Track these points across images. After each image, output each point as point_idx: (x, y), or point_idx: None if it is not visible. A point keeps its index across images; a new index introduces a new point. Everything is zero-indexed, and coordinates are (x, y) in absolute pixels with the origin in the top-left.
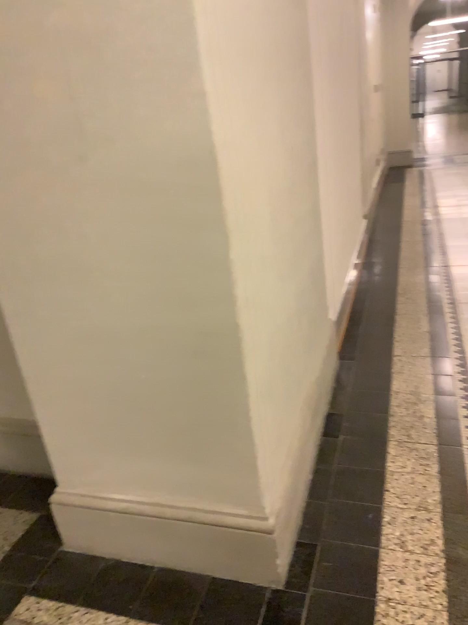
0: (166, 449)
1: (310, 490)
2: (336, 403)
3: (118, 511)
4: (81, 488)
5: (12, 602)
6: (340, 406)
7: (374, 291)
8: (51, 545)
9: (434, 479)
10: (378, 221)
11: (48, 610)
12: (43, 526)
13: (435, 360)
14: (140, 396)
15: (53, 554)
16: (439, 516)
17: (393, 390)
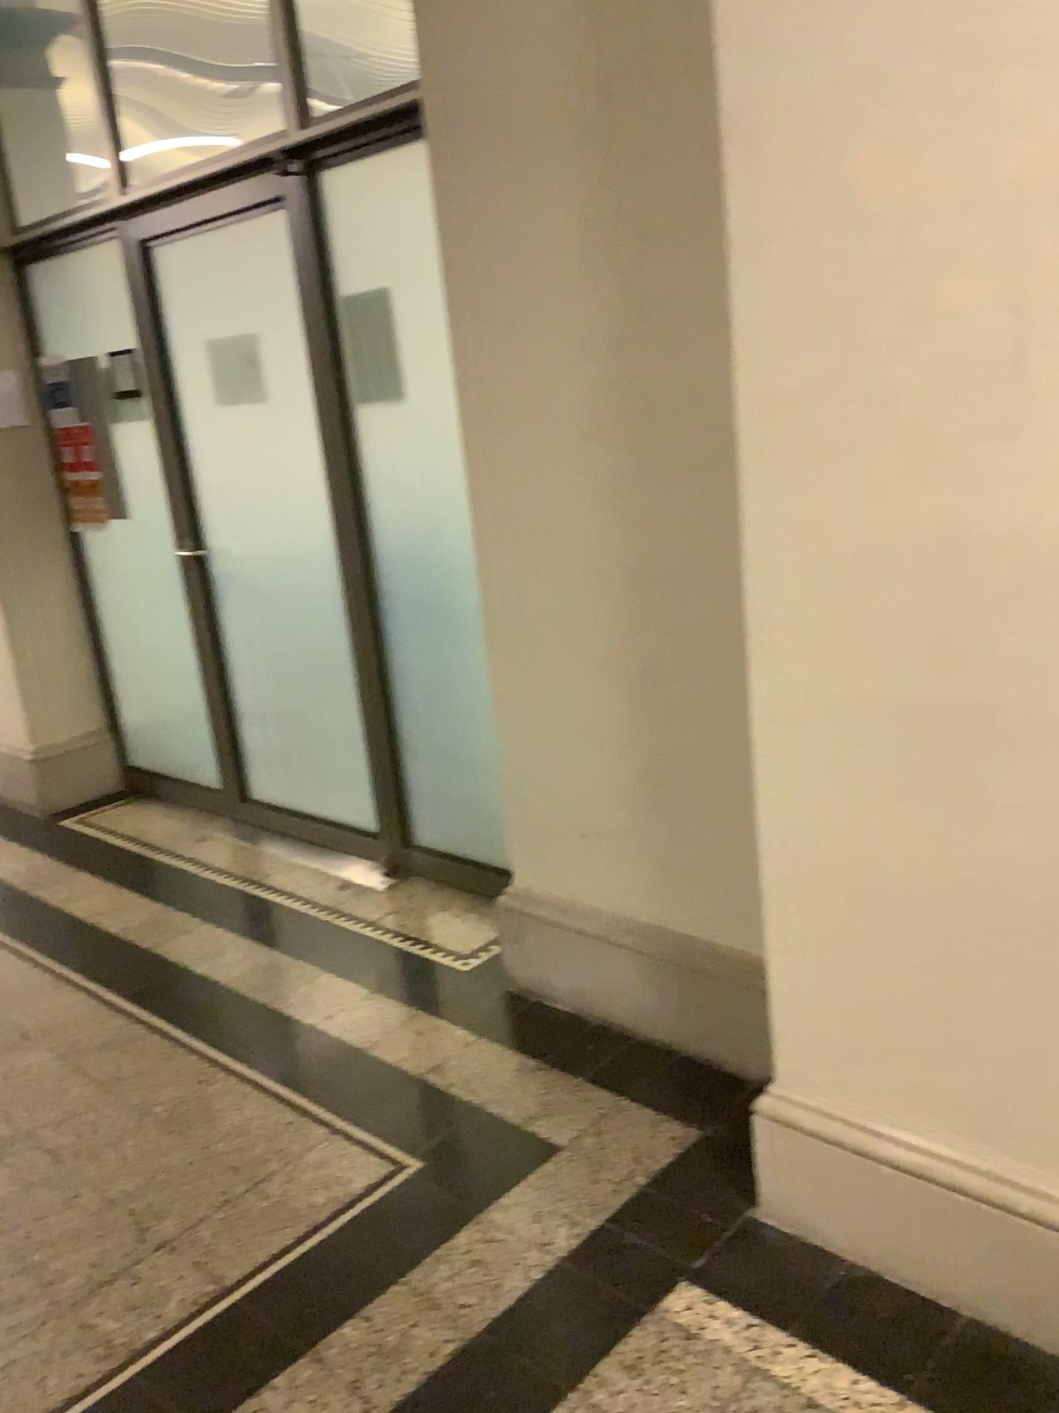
0: (1058, 1058)
1: None
2: None
3: (908, 1165)
4: (831, 1098)
5: (663, 1281)
6: None
7: None
8: (732, 1199)
9: None
10: None
11: (739, 1323)
12: (714, 1157)
13: None
14: (1024, 932)
15: (738, 1217)
16: None
17: None
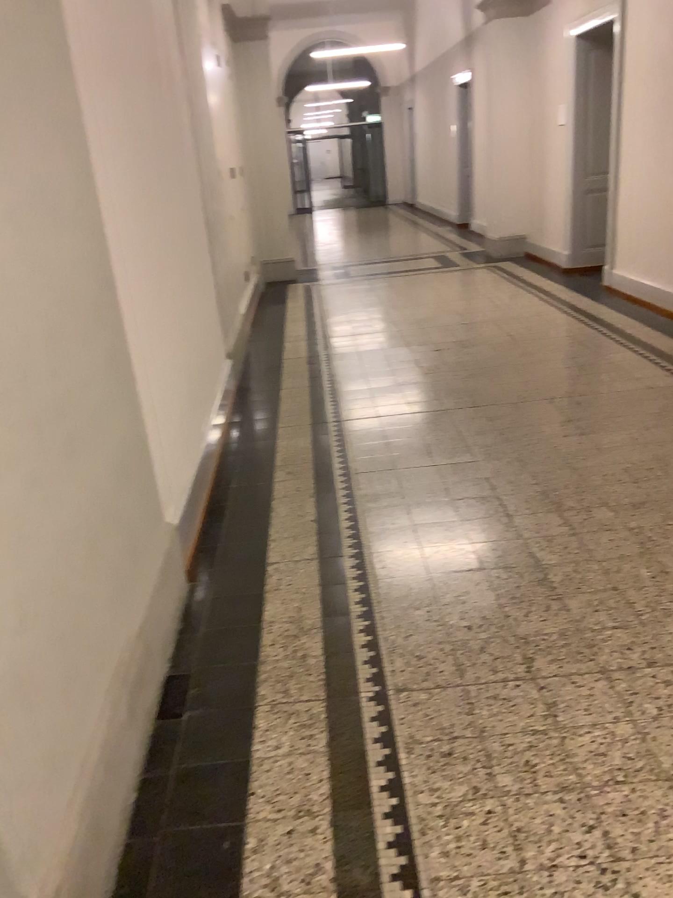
0: None
1: (130, 826)
2: (177, 660)
3: None
4: None
5: None
6: (183, 665)
7: (241, 468)
8: None
9: (320, 763)
10: (249, 360)
11: None
12: None
13: (324, 568)
14: None
15: None
16: (327, 826)
17: (264, 624)
